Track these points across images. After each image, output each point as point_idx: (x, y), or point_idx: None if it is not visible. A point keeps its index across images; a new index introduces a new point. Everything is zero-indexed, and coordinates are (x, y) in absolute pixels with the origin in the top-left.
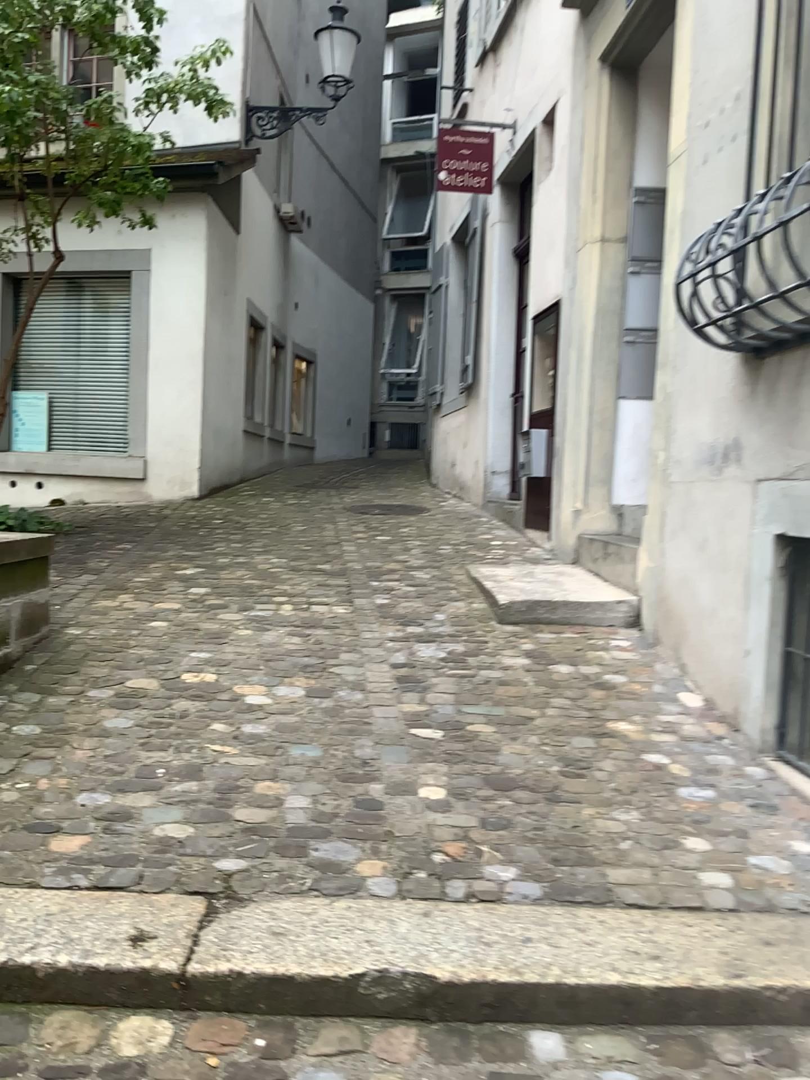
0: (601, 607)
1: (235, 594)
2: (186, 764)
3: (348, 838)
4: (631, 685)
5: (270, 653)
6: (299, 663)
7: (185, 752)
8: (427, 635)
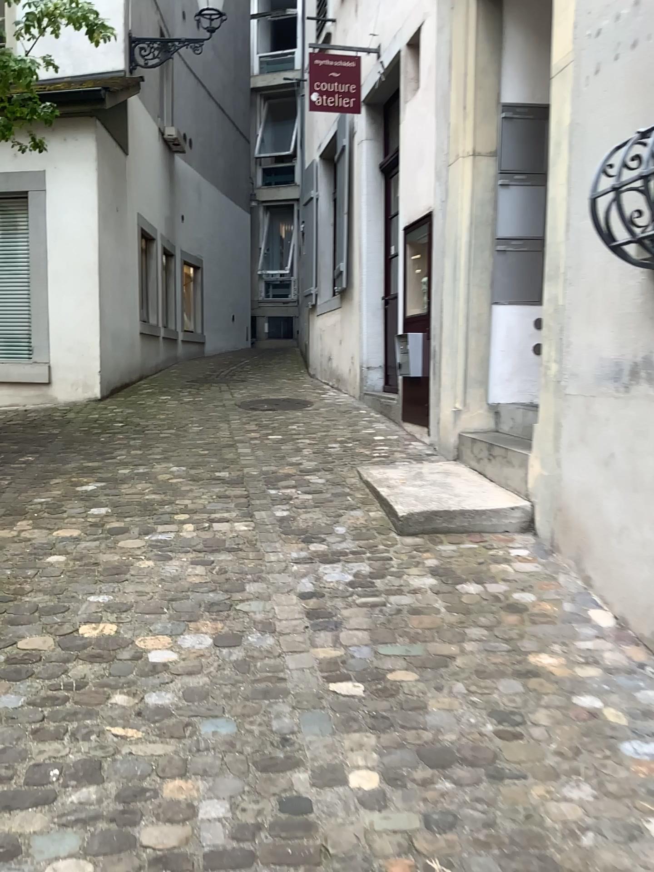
0: (496, 515)
1: (136, 515)
2: (84, 762)
3: (277, 868)
4: (540, 604)
5: (174, 590)
6: (204, 600)
7: (82, 742)
8: (330, 554)
